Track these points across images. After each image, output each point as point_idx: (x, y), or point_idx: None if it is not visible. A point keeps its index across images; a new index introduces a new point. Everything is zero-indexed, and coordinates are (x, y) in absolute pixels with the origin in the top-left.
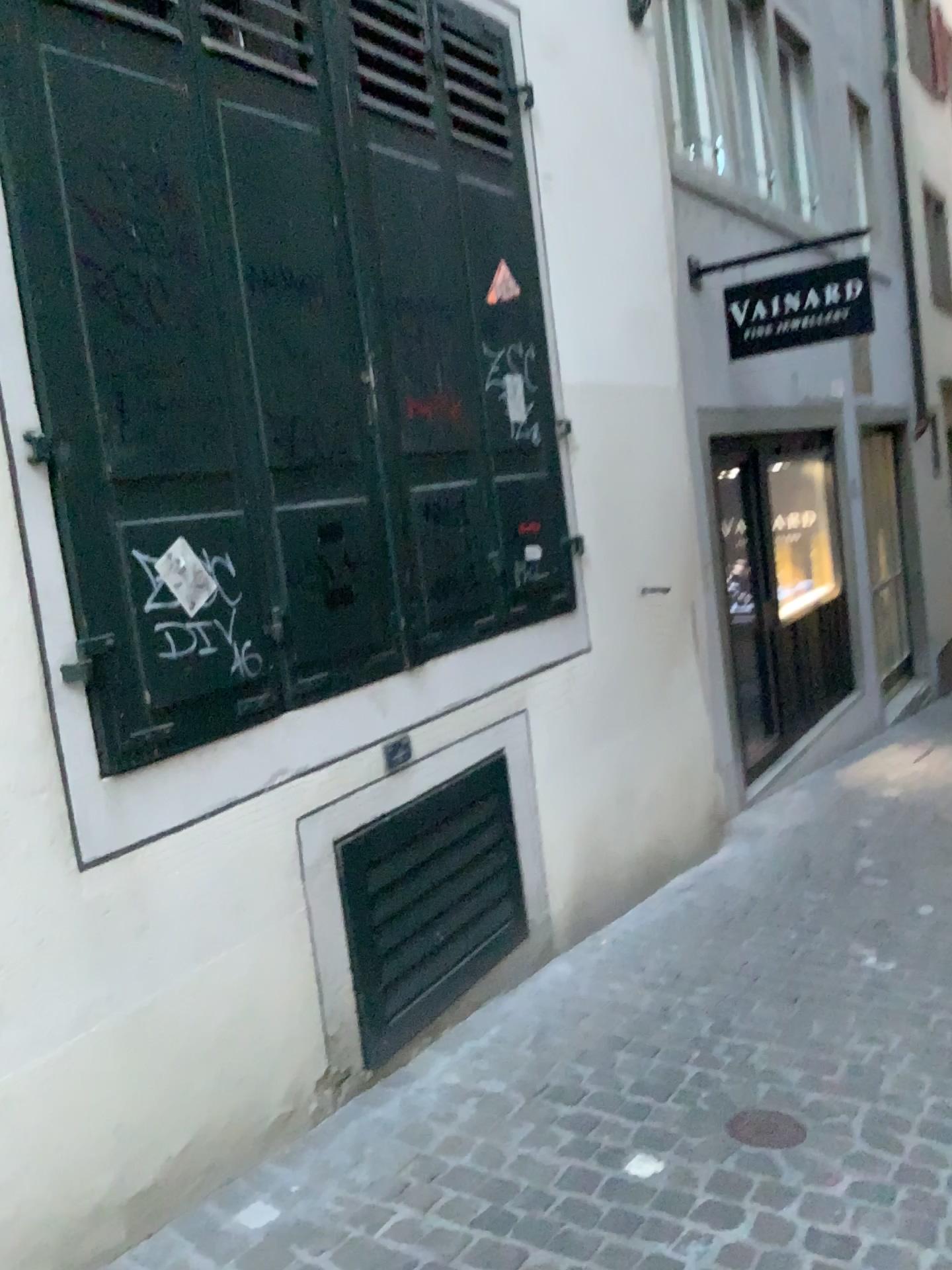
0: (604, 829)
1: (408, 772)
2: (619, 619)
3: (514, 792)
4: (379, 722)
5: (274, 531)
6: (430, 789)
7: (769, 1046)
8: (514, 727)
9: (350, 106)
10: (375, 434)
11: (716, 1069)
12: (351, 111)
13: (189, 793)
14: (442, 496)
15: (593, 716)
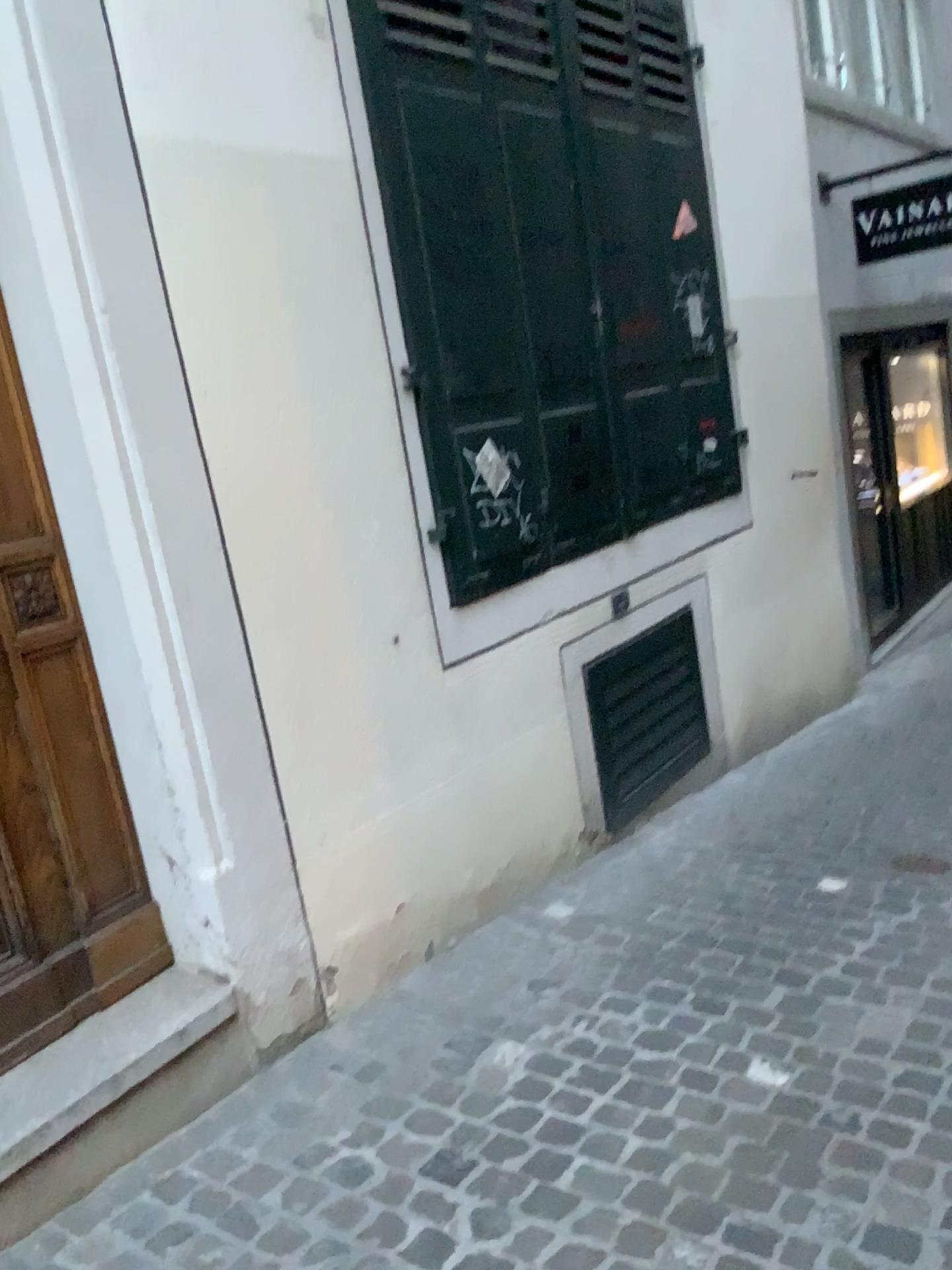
0: (766, 672)
1: (629, 617)
2: (774, 500)
3: (700, 638)
4: (609, 578)
5: (542, 432)
6: (644, 631)
7: (917, 819)
8: (699, 586)
9: (578, 91)
10: (602, 354)
11: (877, 832)
12: (579, 95)
13: (500, 623)
14: (646, 401)
15: (756, 579)
